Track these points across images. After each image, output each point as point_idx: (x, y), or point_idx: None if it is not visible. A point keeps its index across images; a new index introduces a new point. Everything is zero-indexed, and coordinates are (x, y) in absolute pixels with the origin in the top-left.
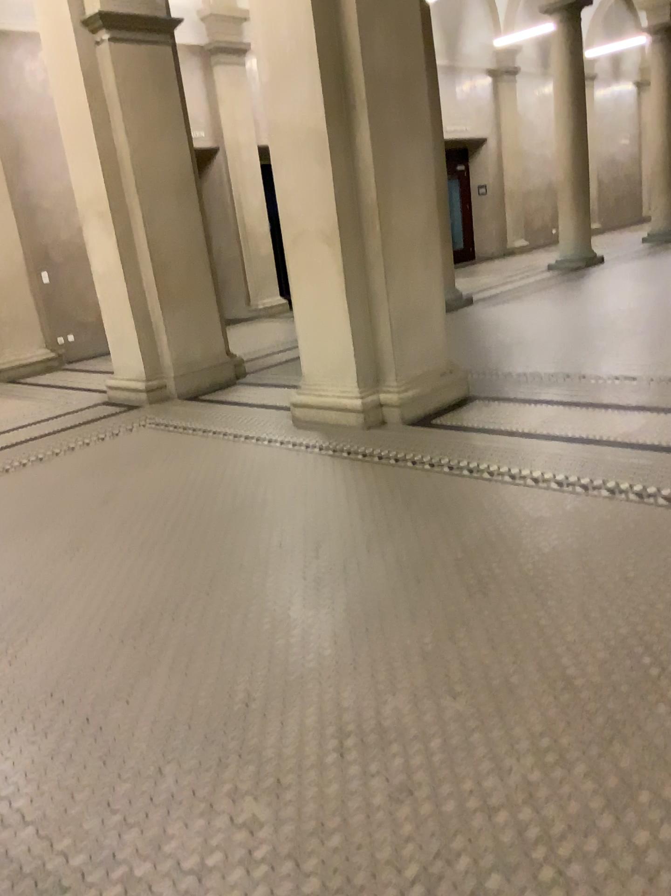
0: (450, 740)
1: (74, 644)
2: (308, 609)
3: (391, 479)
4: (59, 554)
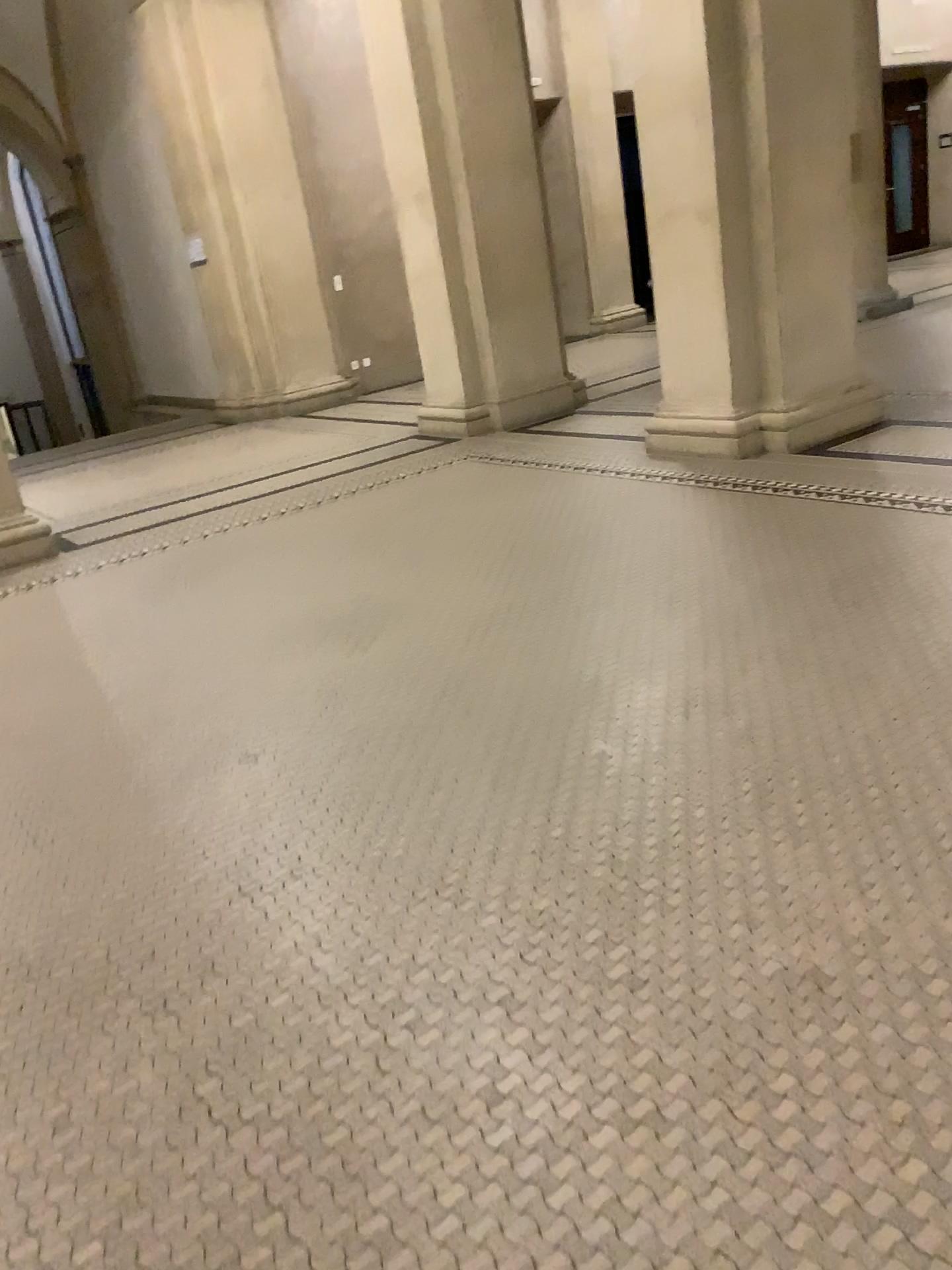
0: (802, 717)
1: (420, 645)
2: (663, 621)
3: (766, 510)
4: (390, 576)
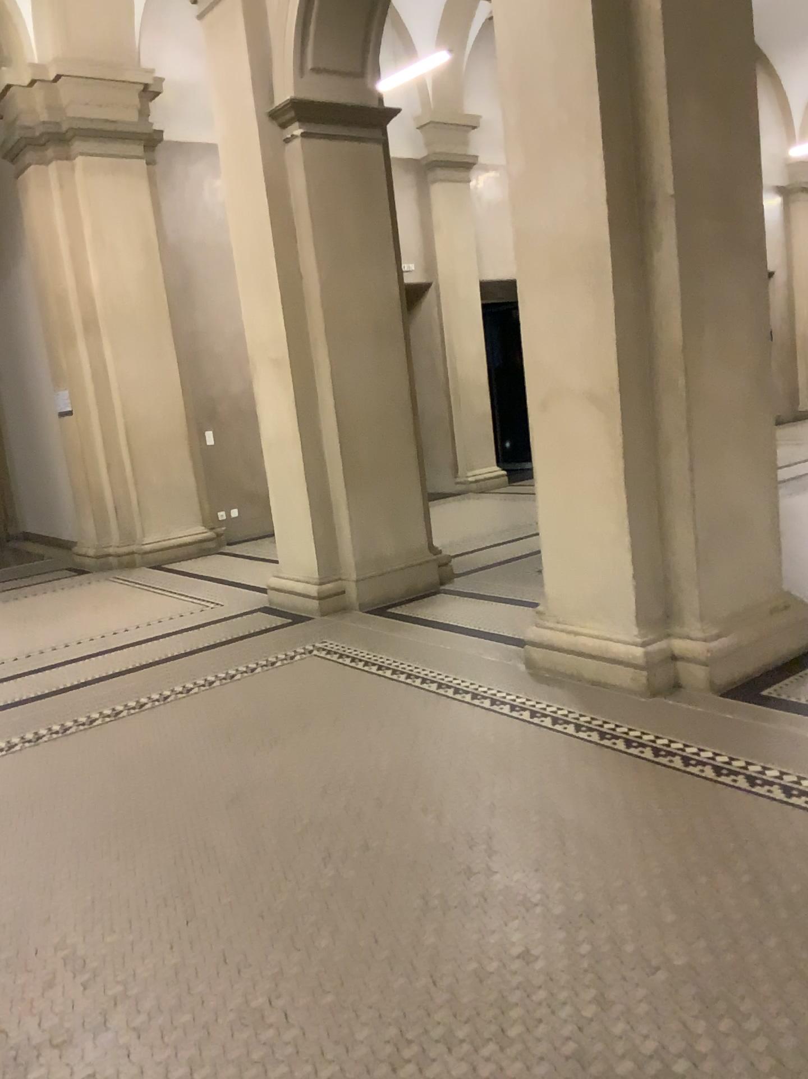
0: None
1: None
2: None
3: (711, 809)
4: (153, 904)
